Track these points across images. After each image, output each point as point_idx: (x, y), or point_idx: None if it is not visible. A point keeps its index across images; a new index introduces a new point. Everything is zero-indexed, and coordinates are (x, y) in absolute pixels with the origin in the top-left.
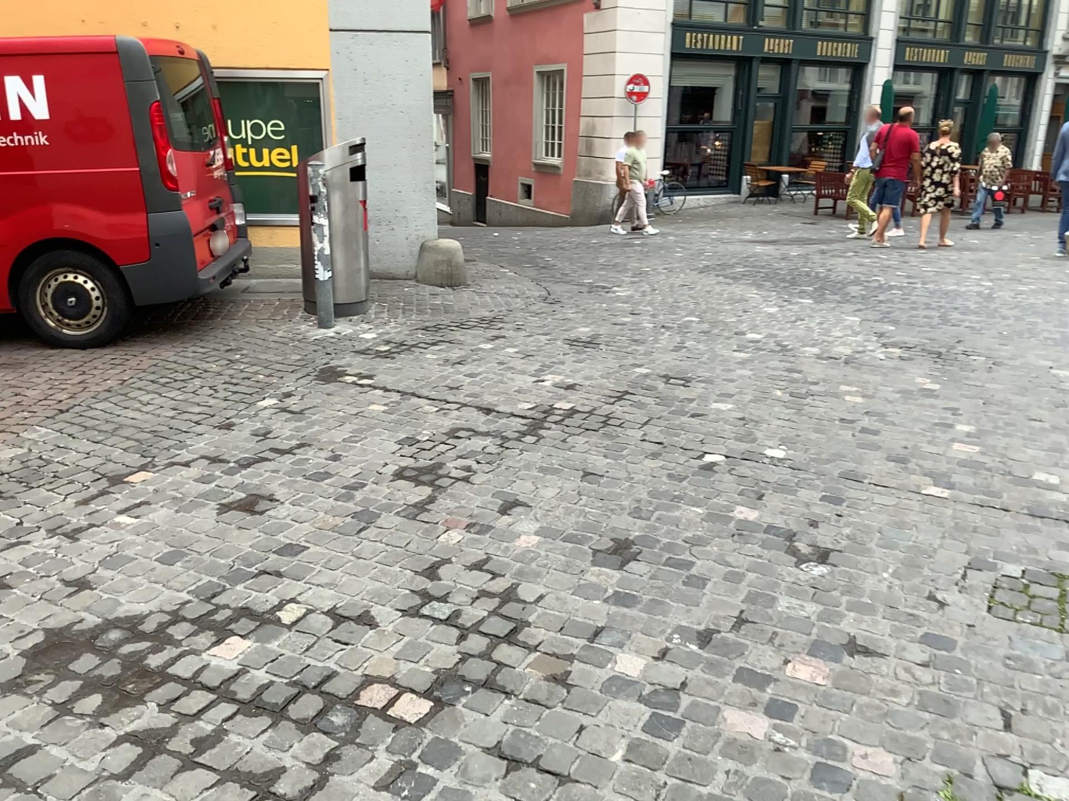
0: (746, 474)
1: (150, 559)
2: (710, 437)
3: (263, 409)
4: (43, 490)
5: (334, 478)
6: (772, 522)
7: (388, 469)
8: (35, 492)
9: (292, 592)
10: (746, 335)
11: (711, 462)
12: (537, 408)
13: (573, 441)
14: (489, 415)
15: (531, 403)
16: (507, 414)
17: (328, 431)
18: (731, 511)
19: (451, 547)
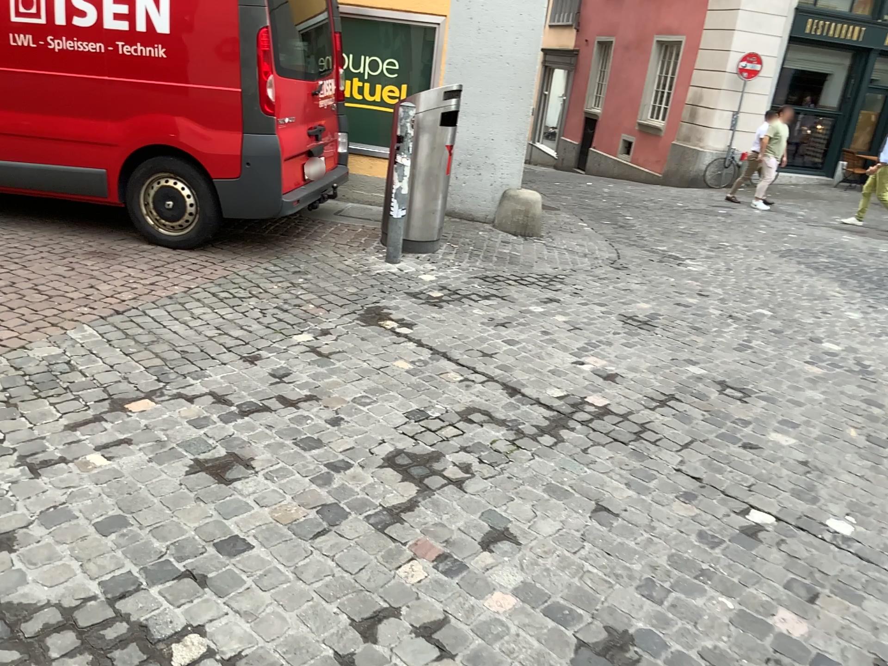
0: (796, 553)
1: (86, 525)
2: (756, 482)
3: (293, 345)
4: (43, 404)
5: (324, 450)
6: (823, 648)
7: (383, 449)
8: (33, 405)
9: (205, 617)
10: (817, 346)
11: (753, 522)
12: (567, 399)
13: (595, 453)
14: (513, 398)
15: (562, 391)
16: (533, 401)
17: (343, 385)
18: (769, 613)
19: (410, 588)
